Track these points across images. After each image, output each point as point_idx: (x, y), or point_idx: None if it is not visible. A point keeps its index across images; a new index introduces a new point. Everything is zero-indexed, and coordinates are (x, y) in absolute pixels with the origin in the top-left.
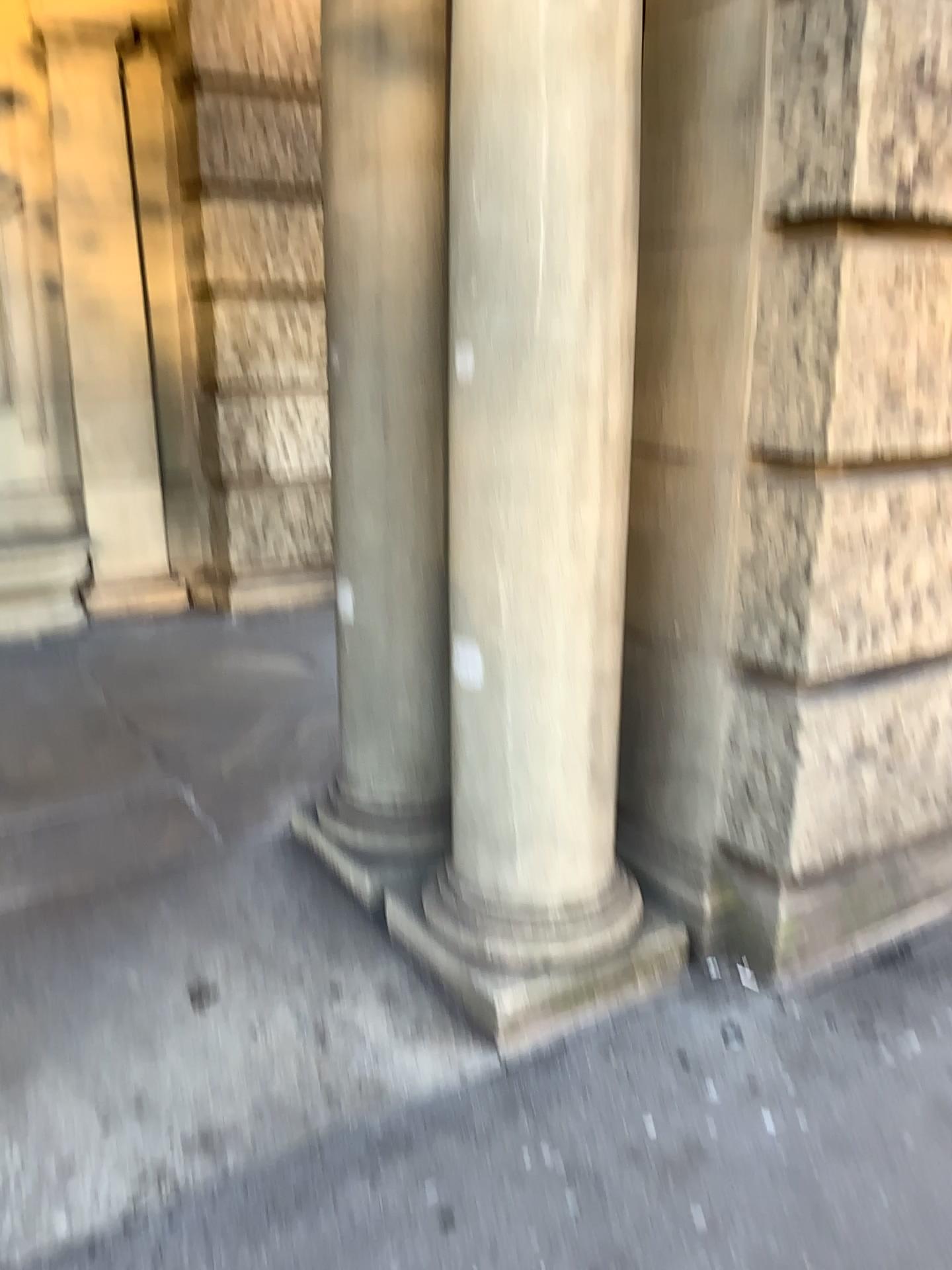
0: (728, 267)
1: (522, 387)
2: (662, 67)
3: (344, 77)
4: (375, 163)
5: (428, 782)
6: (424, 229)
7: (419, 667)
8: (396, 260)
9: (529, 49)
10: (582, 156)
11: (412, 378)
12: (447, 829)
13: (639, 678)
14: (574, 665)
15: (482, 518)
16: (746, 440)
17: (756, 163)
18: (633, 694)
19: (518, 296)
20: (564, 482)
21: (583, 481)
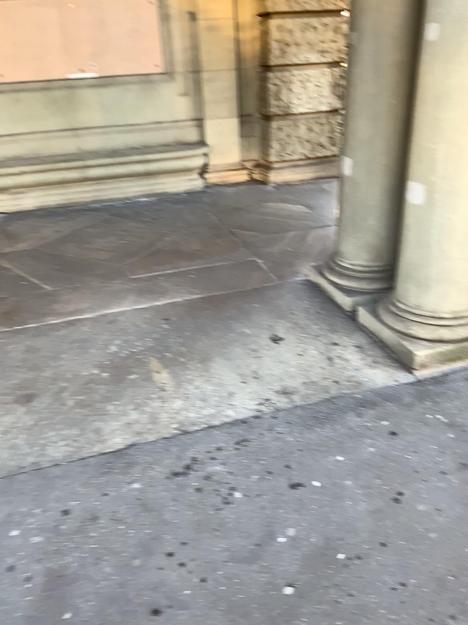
0: None
1: None
2: None
3: None
4: None
5: (384, 259)
6: None
7: (386, 202)
8: None
9: None
10: None
11: (399, 47)
12: (393, 281)
13: None
14: None
15: (440, 118)
16: None
17: None
18: None
19: None
20: None
21: None
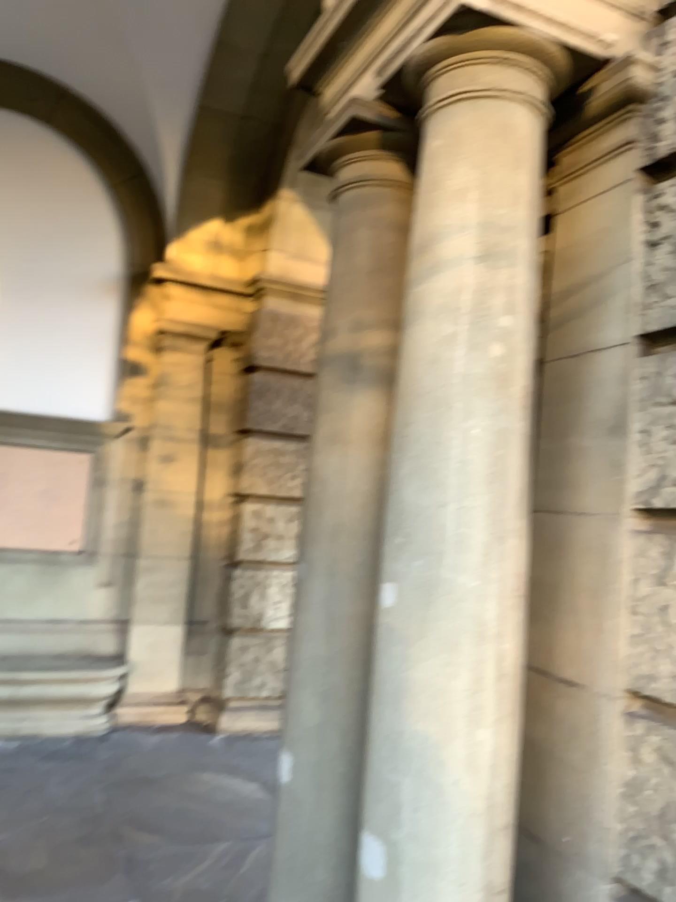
0: (611, 539)
1: (435, 625)
2: (560, 390)
3: (331, 383)
4: (347, 439)
5: None
6: (379, 487)
7: (343, 840)
8: (356, 507)
9: (454, 380)
10: (491, 454)
11: (360, 594)
12: None
13: (536, 883)
14: (469, 879)
15: (395, 731)
16: (629, 683)
17: (632, 465)
18: (530, 898)
19: (436, 552)
20: (466, 708)
21: (483, 708)
